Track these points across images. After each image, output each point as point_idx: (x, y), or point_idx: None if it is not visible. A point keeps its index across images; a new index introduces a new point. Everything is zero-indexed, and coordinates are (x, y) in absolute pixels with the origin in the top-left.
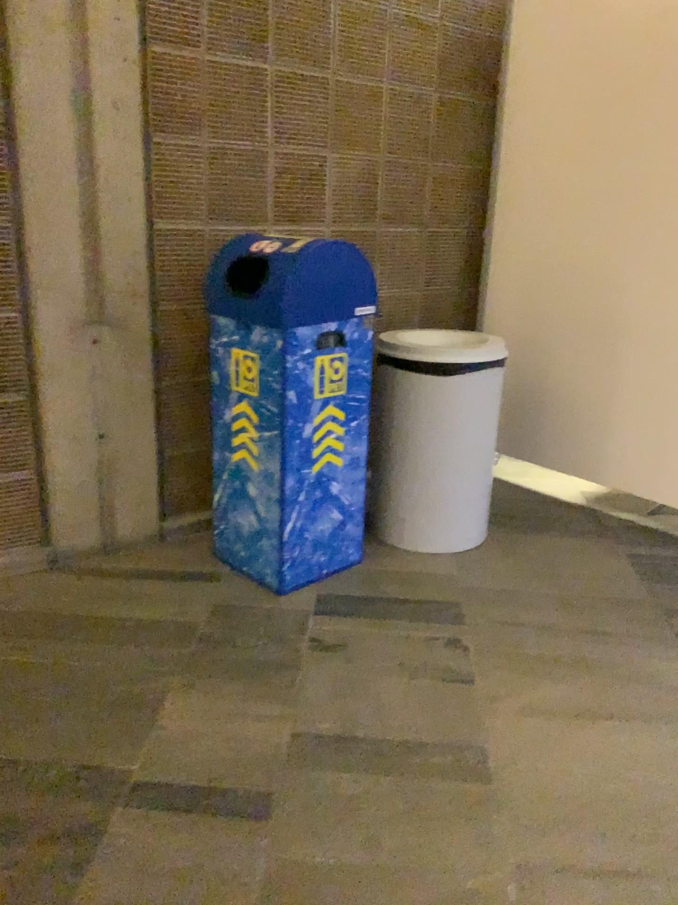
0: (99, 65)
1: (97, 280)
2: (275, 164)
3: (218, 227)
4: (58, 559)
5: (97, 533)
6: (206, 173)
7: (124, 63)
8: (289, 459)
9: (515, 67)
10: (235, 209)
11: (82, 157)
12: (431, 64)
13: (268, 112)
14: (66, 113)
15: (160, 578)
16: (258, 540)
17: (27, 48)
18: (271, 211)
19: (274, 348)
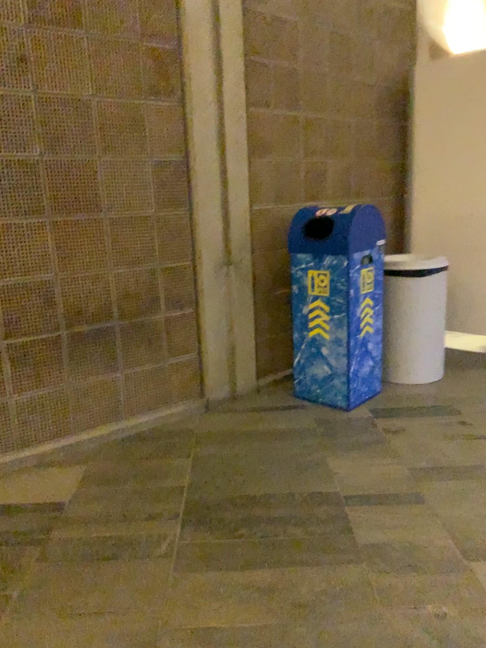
0: (227, 123)
1: (228, 240)
2: (304, 169)
3: (280, 206)
4: (209, 406)
5: (228, 389)
6: (273, 176)
7: (238, 120)
8: (351, 330)
9: (417, 105)
10: (286, 195)
11: (221, 173)
12: (372, 107)
13: (300, 140)
14: (214, 149)
15: (273, 410)
16: (332, 380)
17: (195, 116)
18: (303, 195)
19: (340, 267)
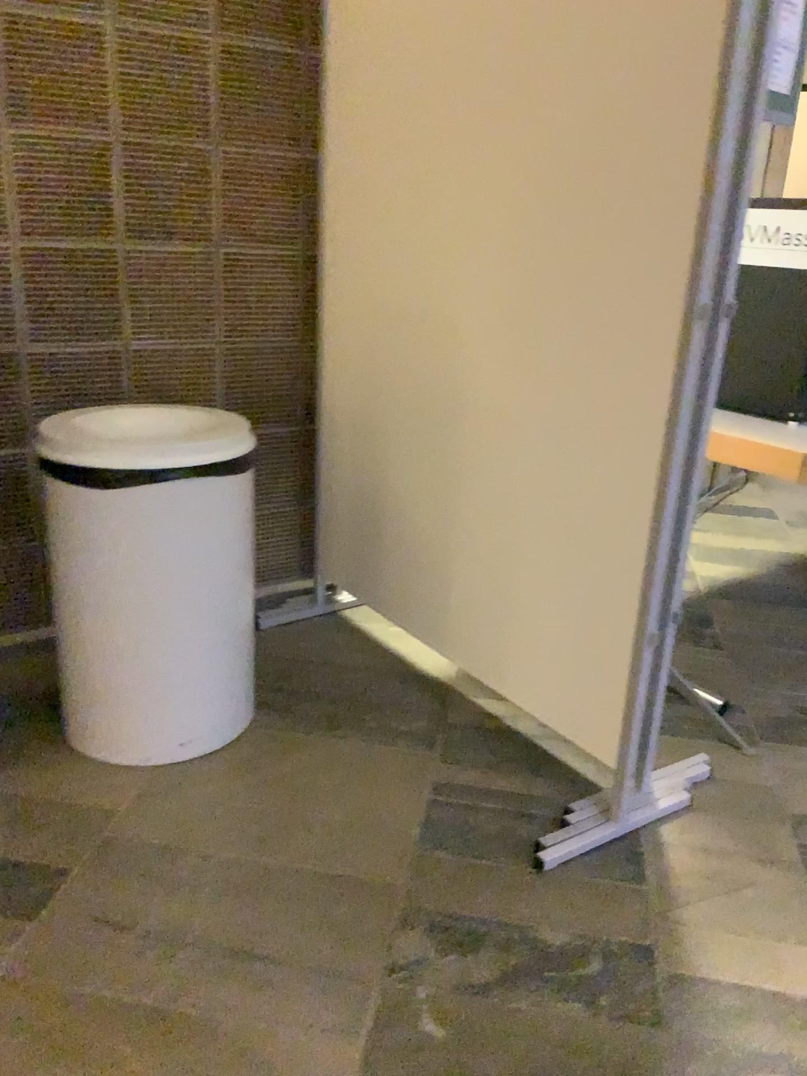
0: None
1: None
2: None
3: None
4: None
5: None
6: None
7: None
8: None
9: None
10: None
11: None
12: None
13: None
14: None
15: None
16: None
17: None
18: None
19: None
